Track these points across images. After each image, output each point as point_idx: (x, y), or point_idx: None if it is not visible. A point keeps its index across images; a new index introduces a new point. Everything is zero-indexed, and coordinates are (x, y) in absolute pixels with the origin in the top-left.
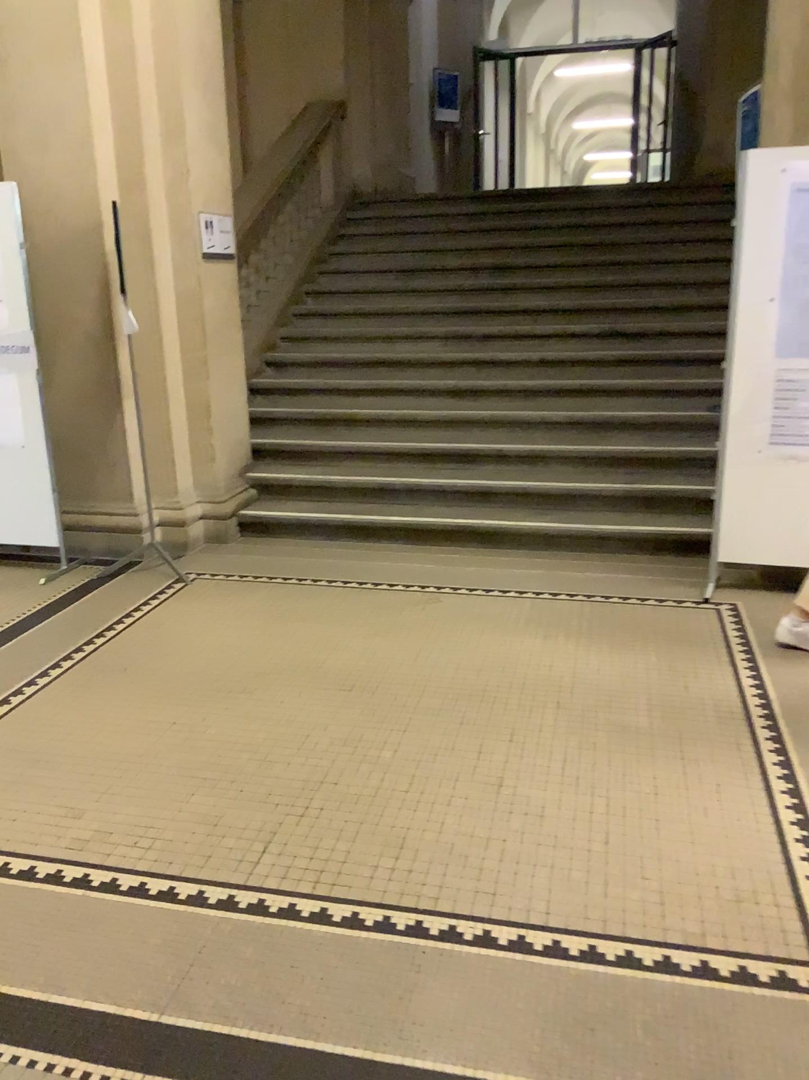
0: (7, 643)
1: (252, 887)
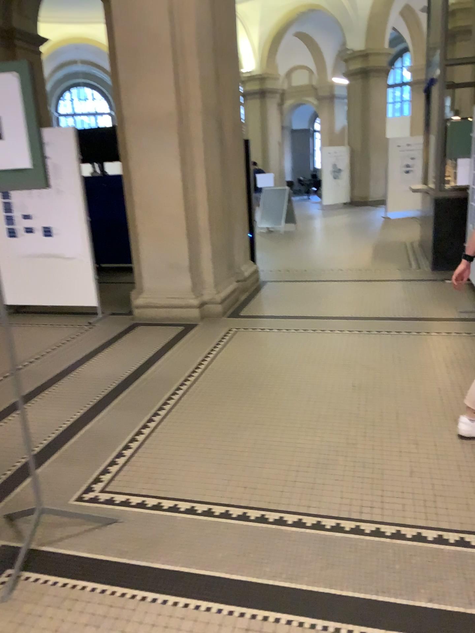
0: (378, 318)
1: (191, 380)
